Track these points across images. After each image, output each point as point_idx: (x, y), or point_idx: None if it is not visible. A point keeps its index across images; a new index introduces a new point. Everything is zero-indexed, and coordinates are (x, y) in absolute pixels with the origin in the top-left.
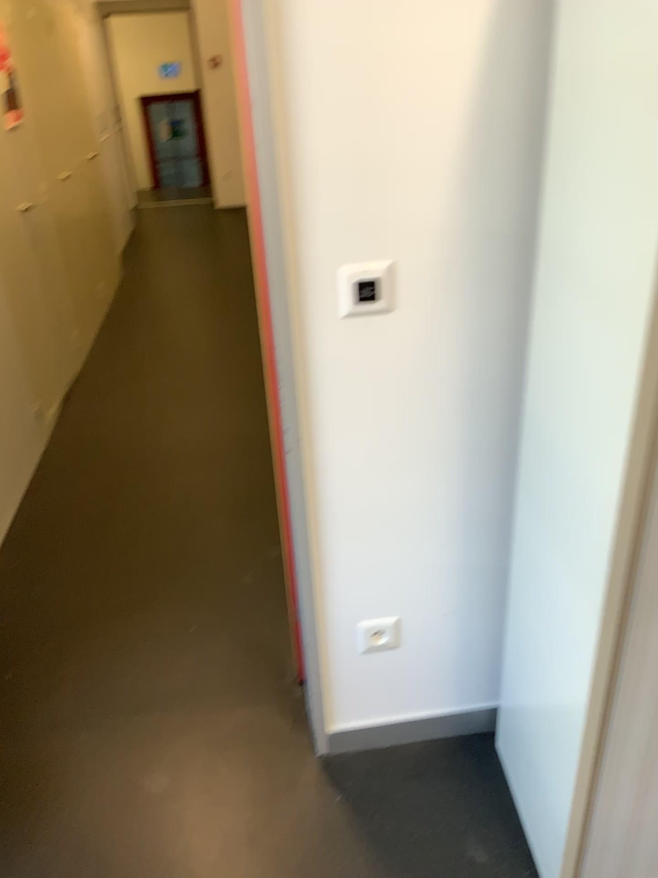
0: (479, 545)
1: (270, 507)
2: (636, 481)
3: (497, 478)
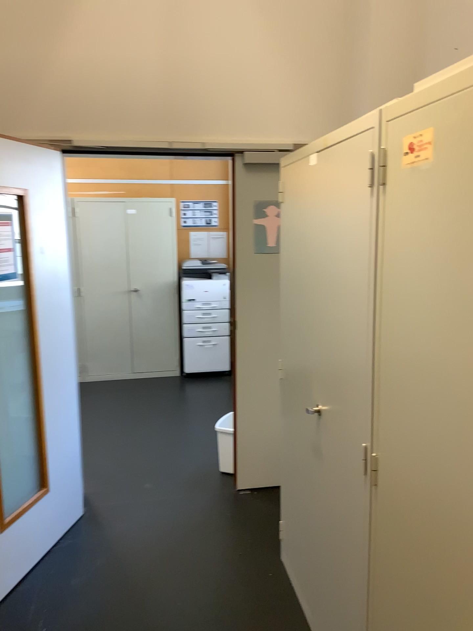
0: None
1: (64, 625)
2: None
3: None
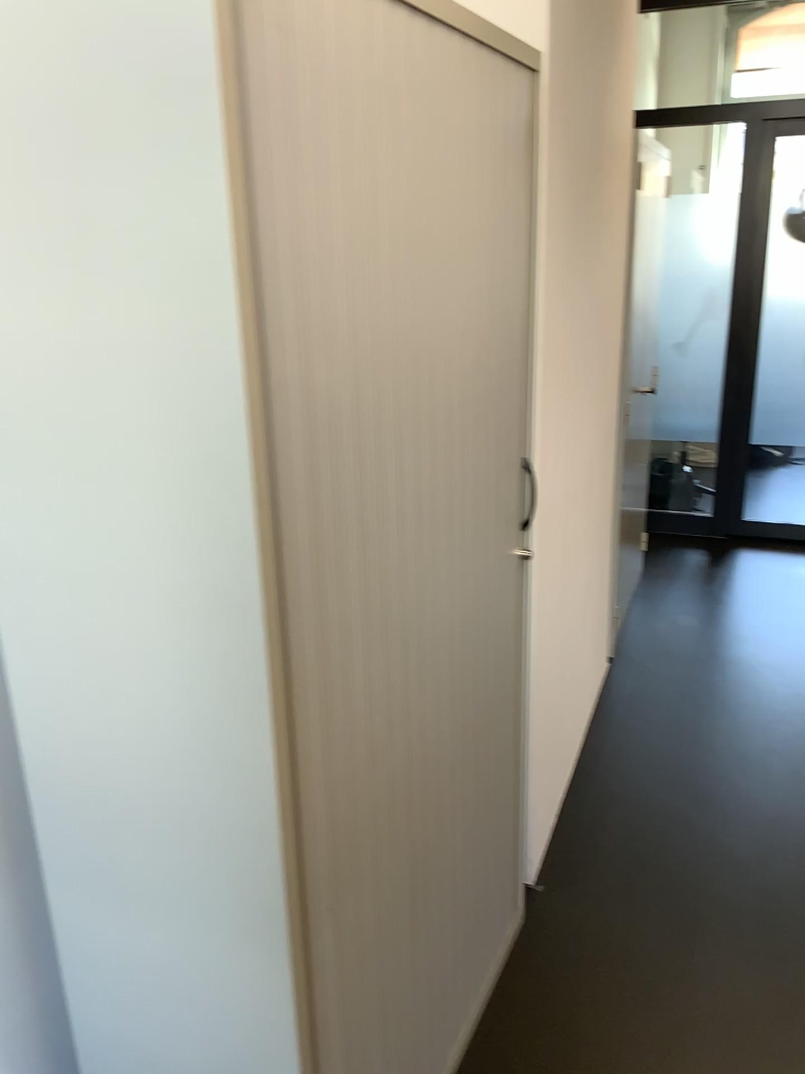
0: (4, 999)
1: None
2: (283, 781)
3: (0, 891)
